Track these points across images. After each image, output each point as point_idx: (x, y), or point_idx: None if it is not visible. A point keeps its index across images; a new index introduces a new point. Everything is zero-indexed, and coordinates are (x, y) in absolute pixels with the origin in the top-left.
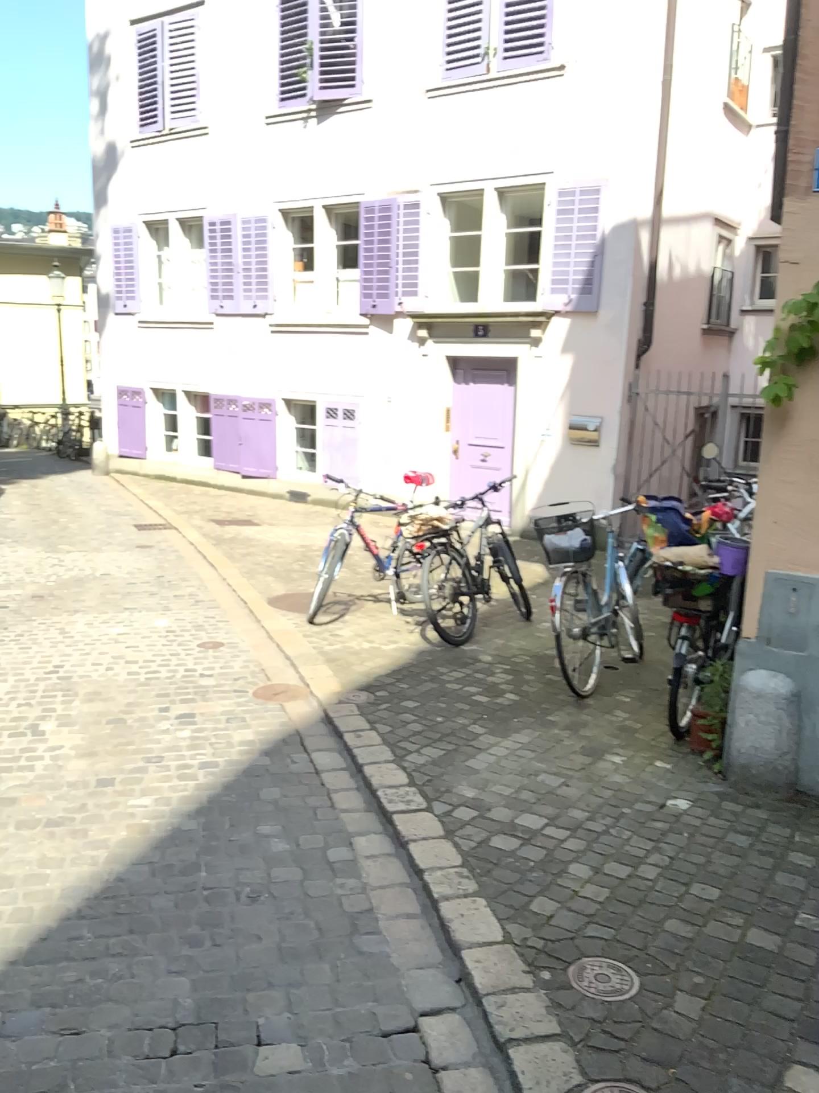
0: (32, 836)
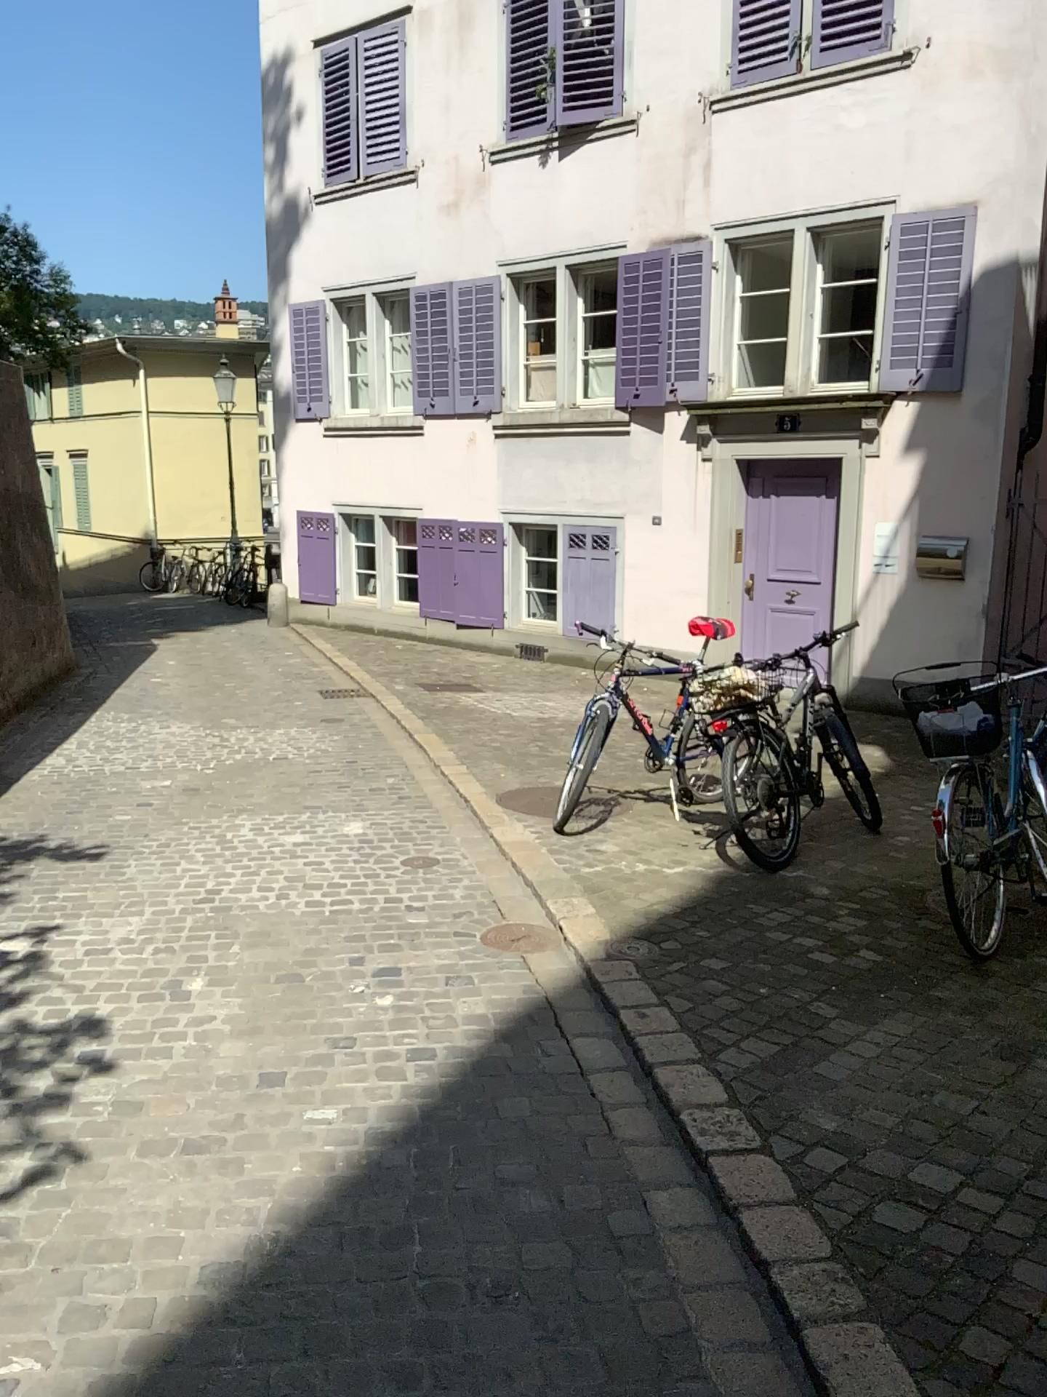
0: (163, 1167)
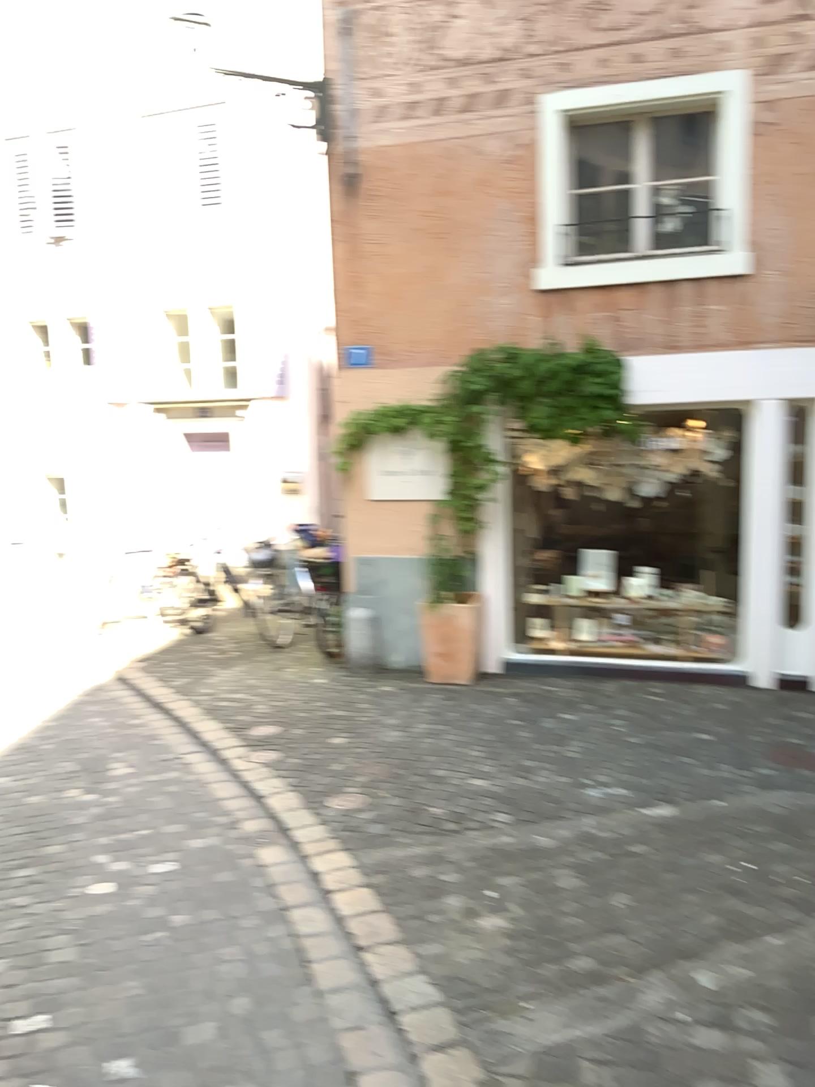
0: None
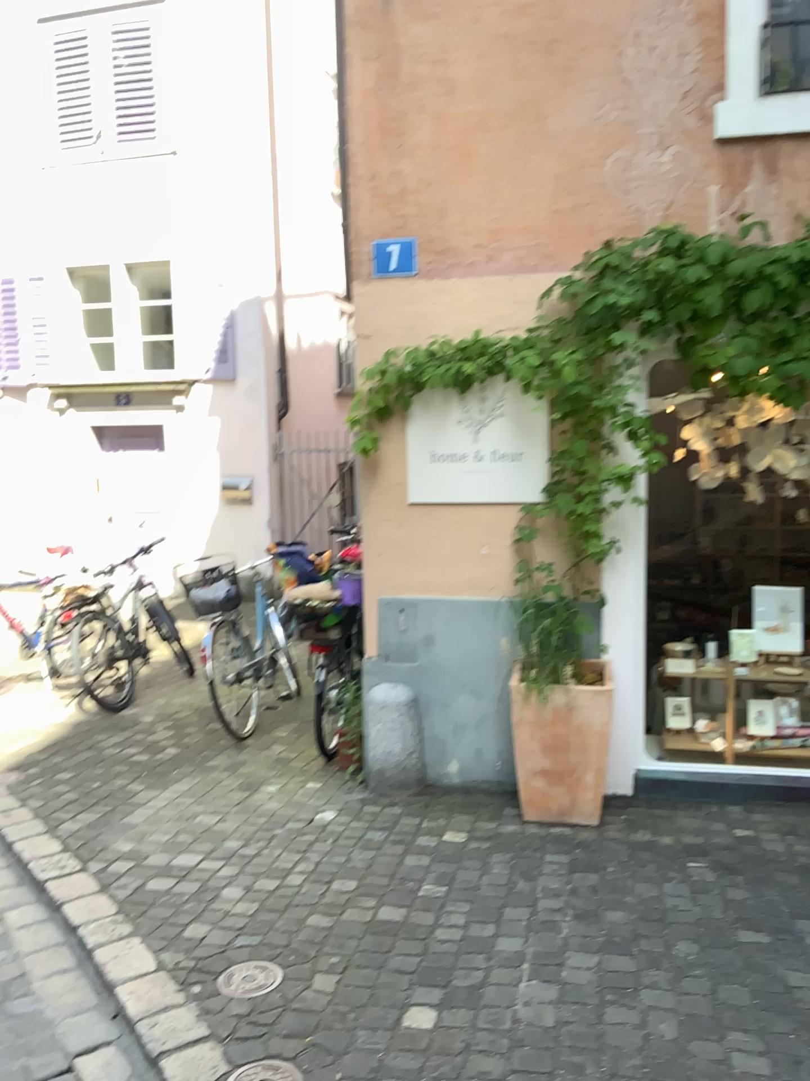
0: None
